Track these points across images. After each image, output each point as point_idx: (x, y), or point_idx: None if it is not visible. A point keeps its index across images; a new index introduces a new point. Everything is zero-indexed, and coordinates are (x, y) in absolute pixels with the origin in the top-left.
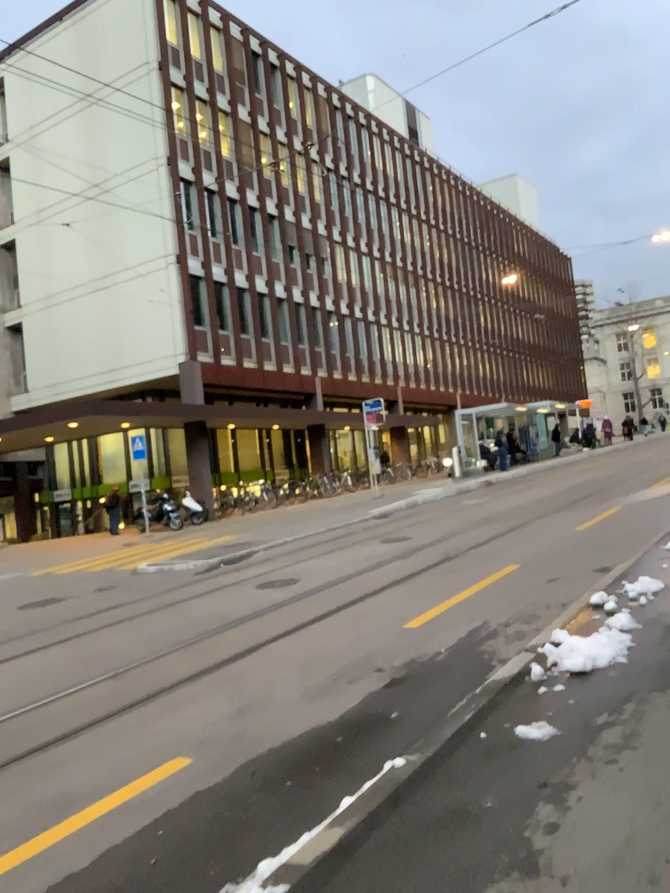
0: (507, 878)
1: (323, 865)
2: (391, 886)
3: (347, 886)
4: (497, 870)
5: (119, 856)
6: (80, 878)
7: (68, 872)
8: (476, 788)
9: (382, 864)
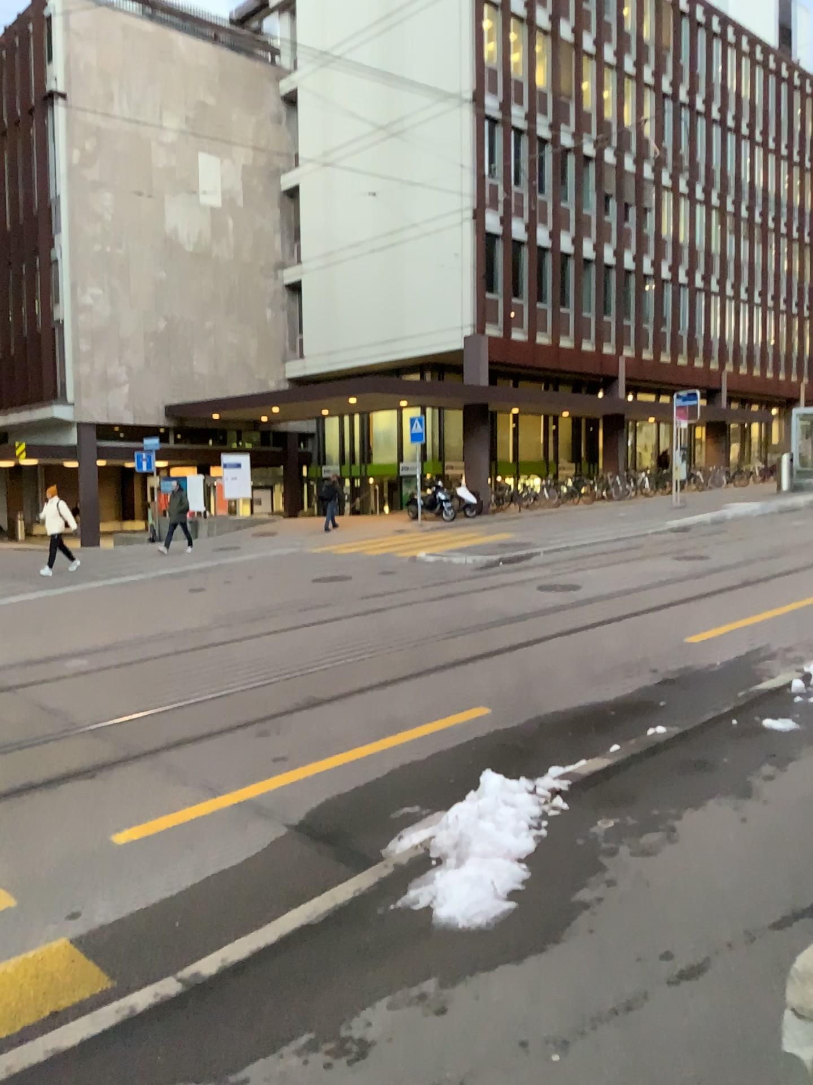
0: (730, 799)
1: (599, 779)
2: (646, 792)
3: (615, 789)
4: (725, 795)
5: (447, 760)
6: (422, 768)
7: (413, 764)
8: (722, 753)
9: (642, 783)
